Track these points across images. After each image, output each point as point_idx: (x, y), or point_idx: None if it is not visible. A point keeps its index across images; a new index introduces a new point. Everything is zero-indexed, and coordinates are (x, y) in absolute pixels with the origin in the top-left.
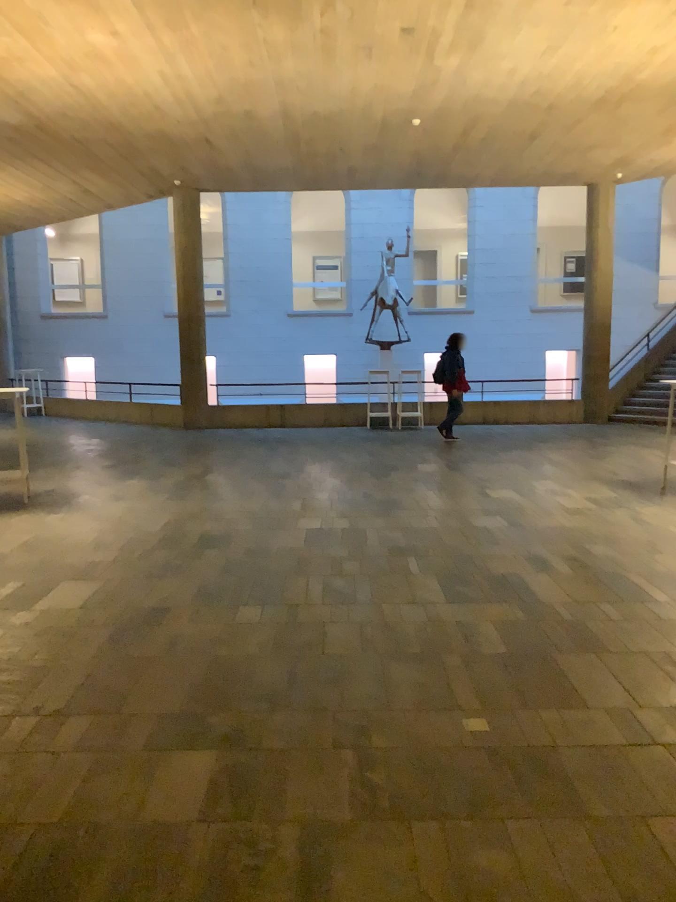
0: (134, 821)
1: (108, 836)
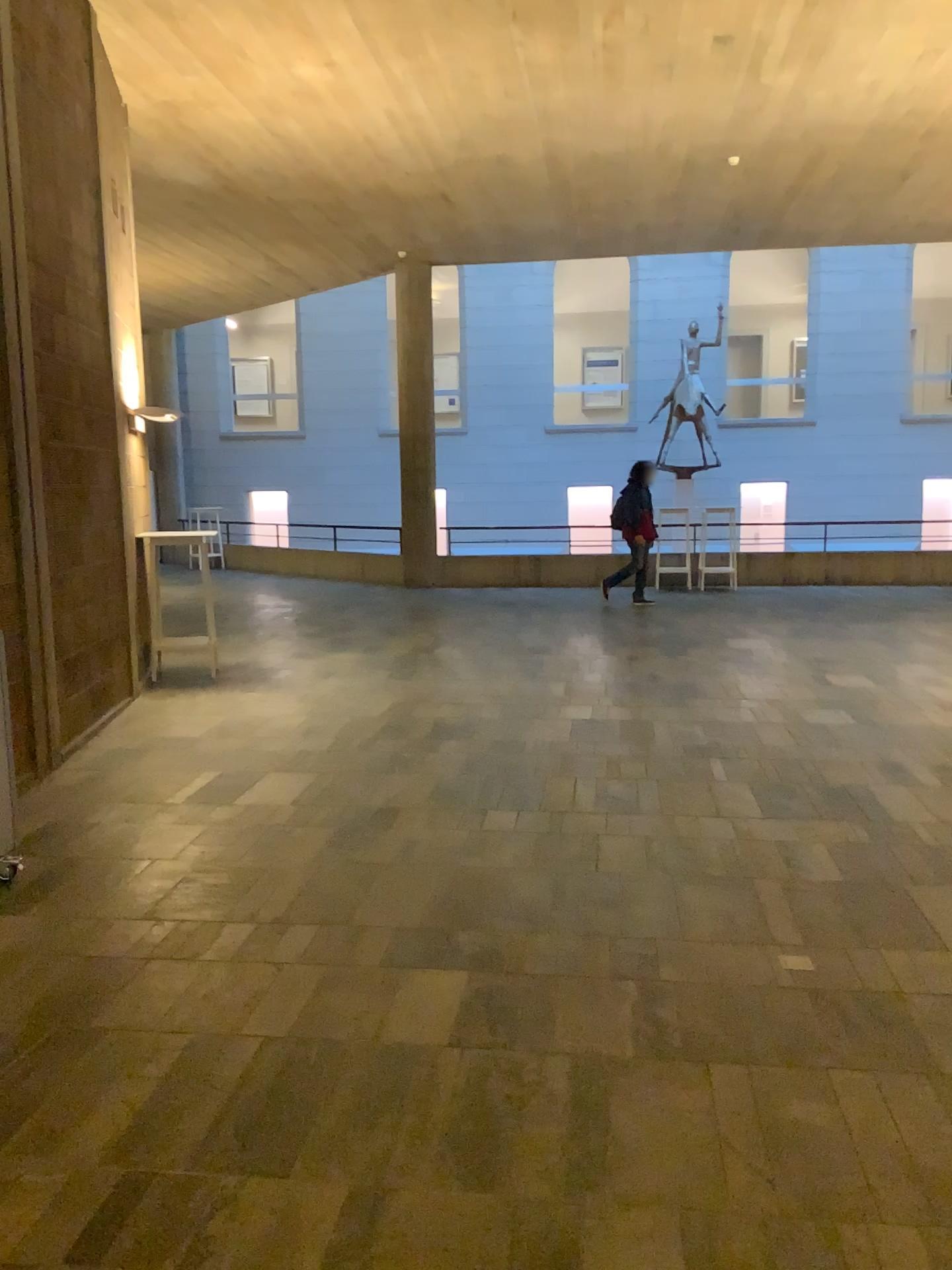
0: (374, 1040)
1: (345, 1054)
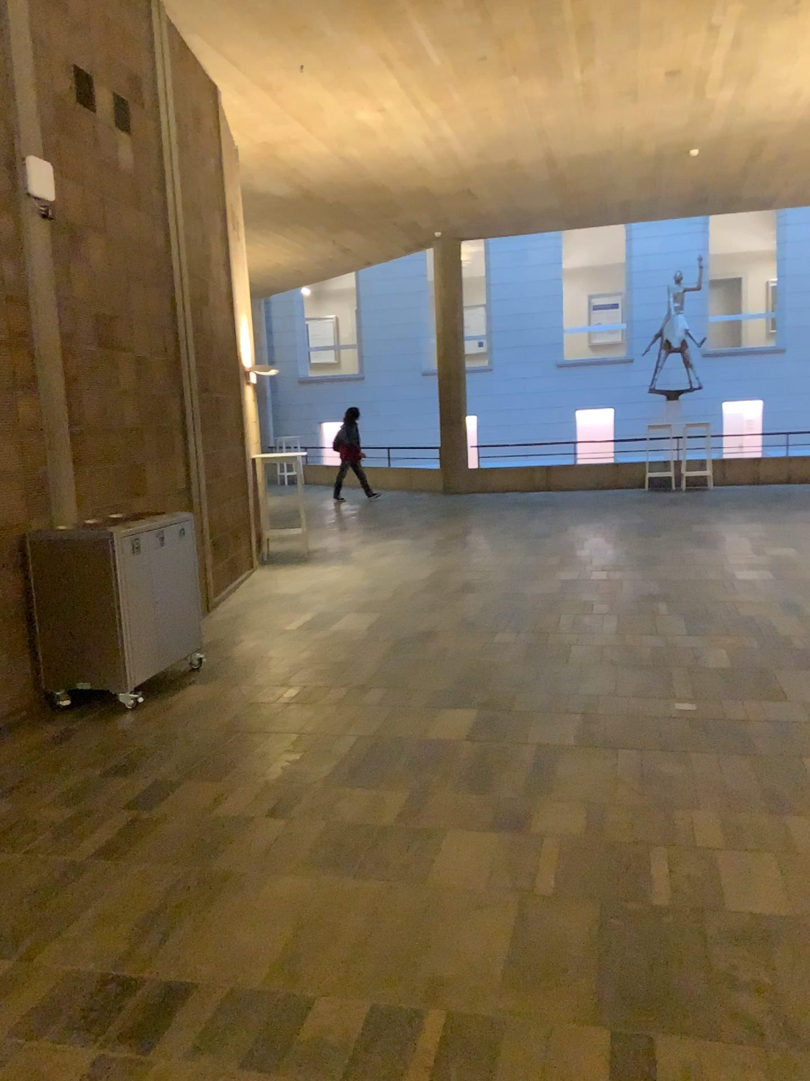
0: (423, 737)
1: (407, 743)
